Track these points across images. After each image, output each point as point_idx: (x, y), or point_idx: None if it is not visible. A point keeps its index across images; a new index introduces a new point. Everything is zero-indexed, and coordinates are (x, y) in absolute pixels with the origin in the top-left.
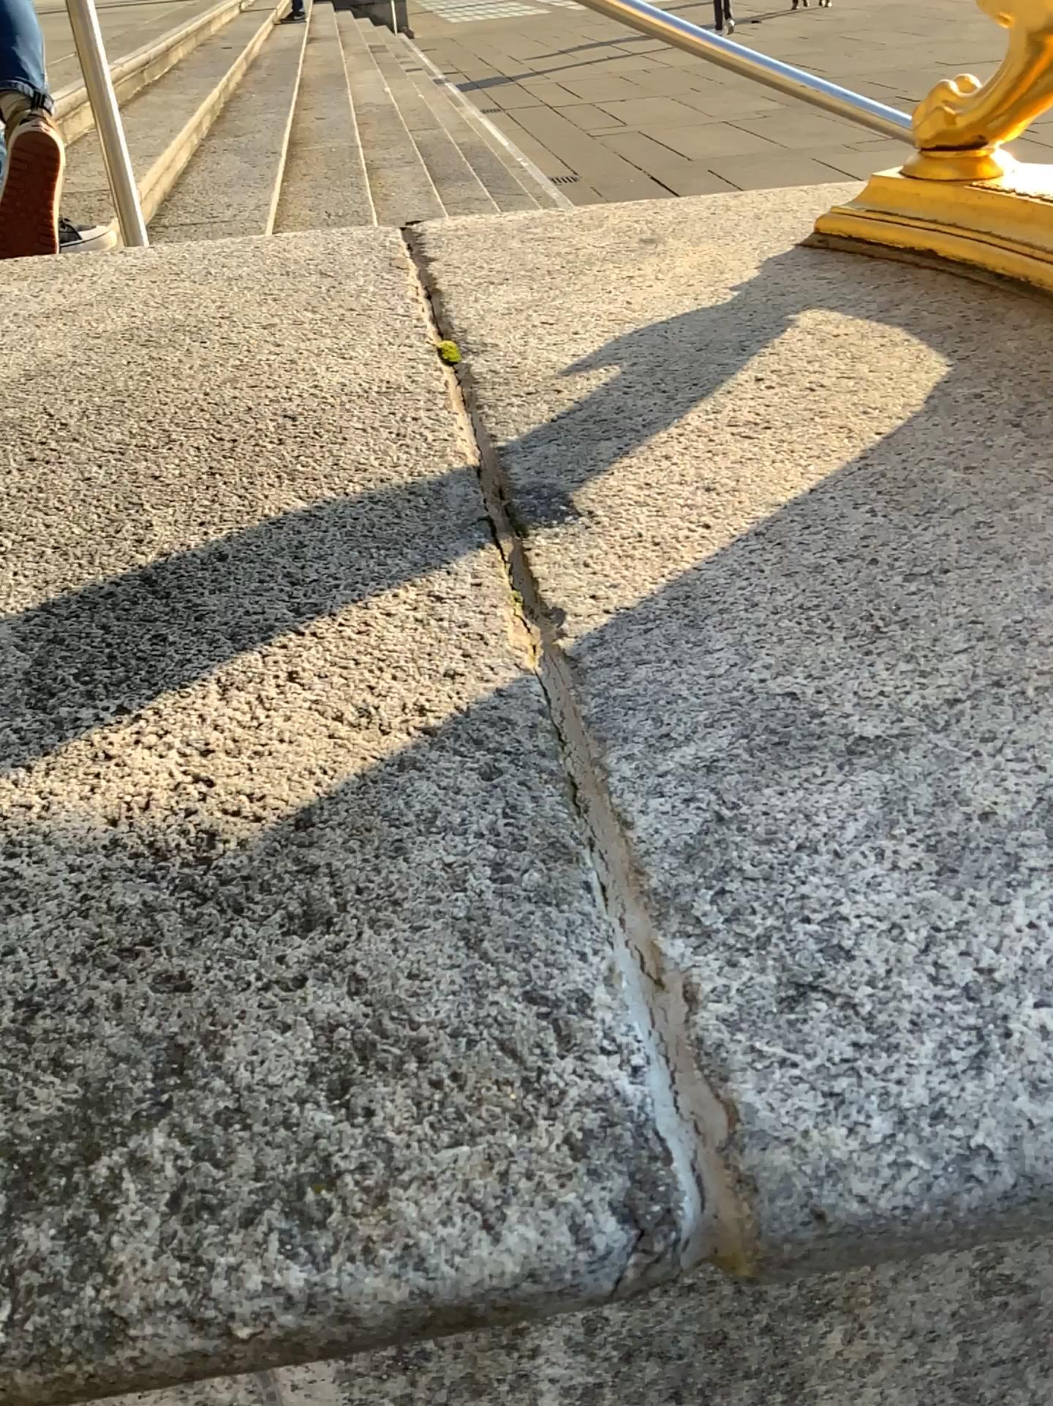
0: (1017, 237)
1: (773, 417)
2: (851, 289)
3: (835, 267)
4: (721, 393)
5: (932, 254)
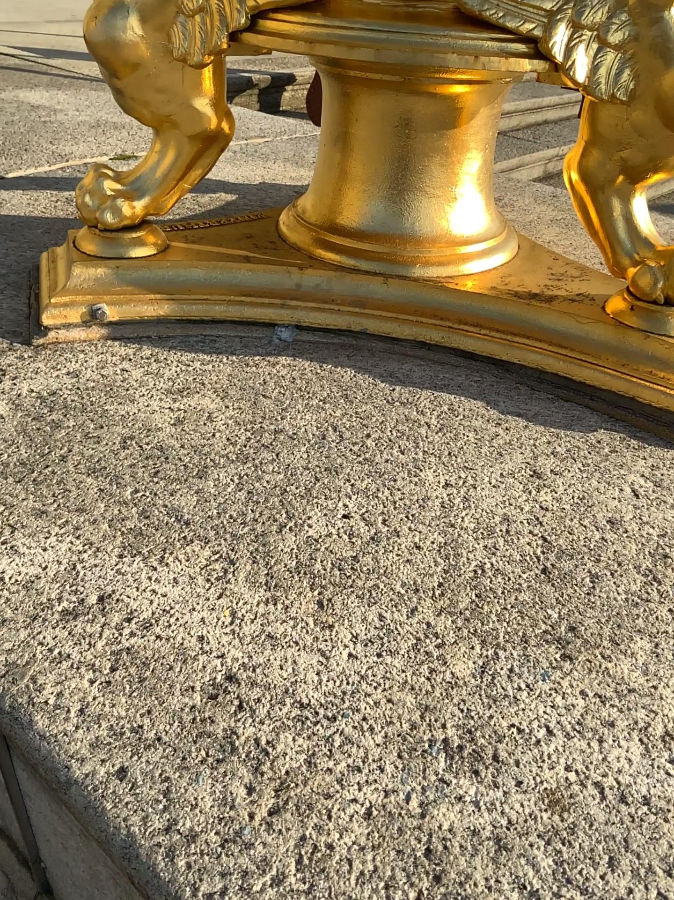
0: None
1: None
2: None
3: None
4: None
5: None
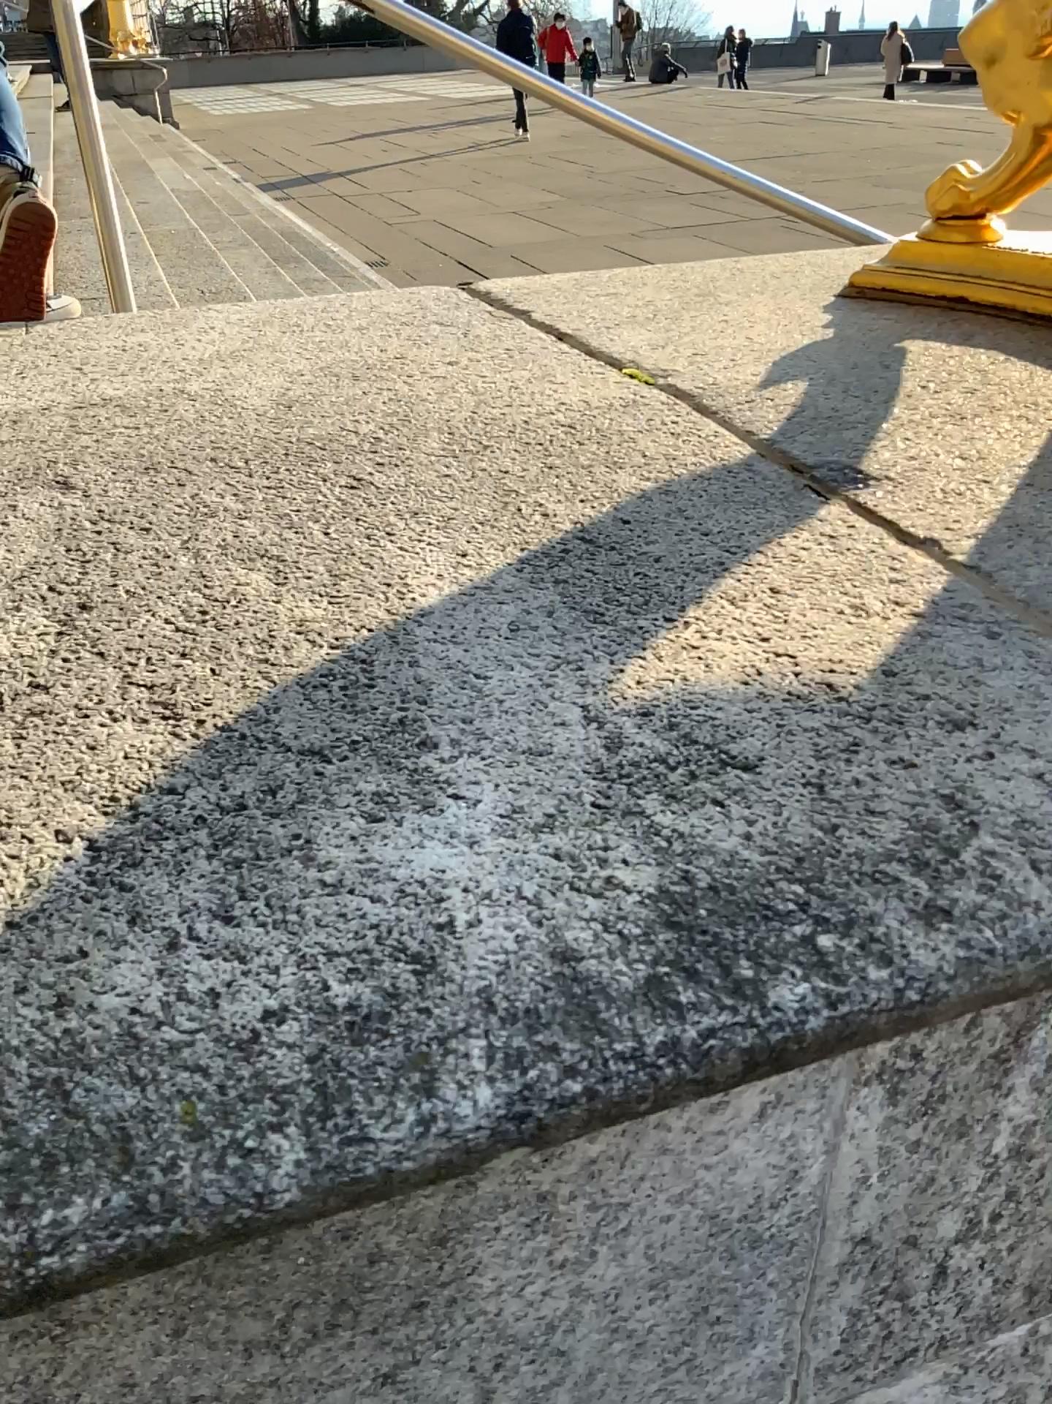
0: (1036, 282)
1: (959, 406)
2: (919, 323)
3: (890, 307)
4: (902, 392)
5: (967, 296)
